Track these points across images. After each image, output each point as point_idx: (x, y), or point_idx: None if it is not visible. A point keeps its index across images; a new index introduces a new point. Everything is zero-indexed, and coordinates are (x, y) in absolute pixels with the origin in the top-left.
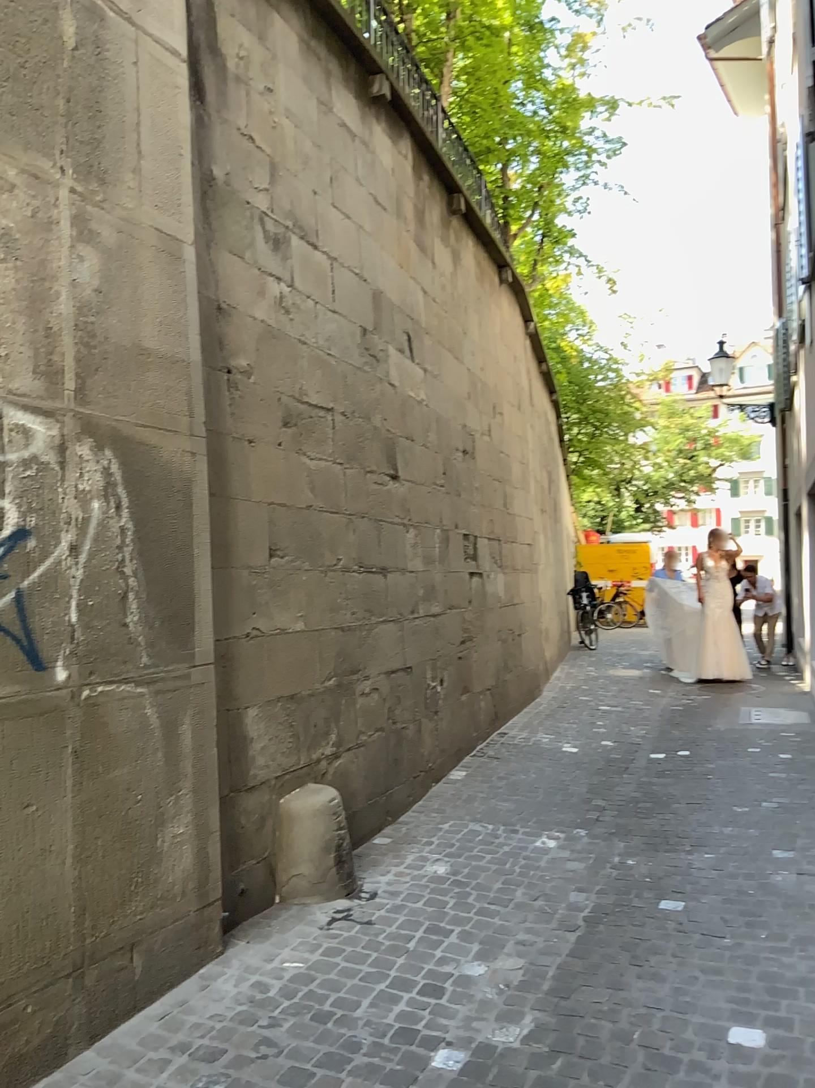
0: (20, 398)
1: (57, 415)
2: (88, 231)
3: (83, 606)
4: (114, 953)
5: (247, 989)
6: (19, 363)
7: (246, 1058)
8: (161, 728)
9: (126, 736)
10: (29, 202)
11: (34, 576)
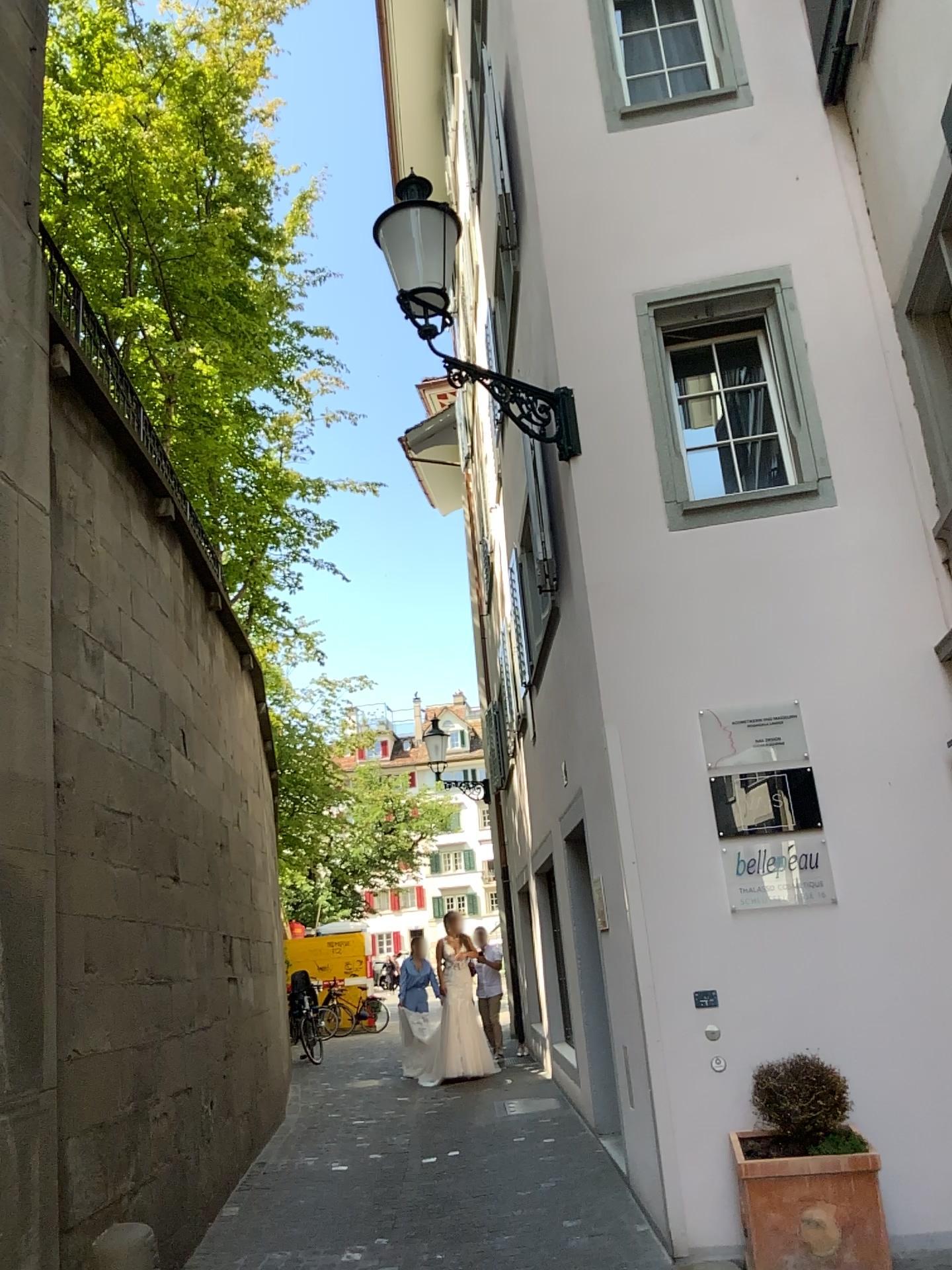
0: None
1: None
2: None
3: None
4: None
5: None
6: None
7: None
8: (18, 1159)
9: None
10: None
11: None
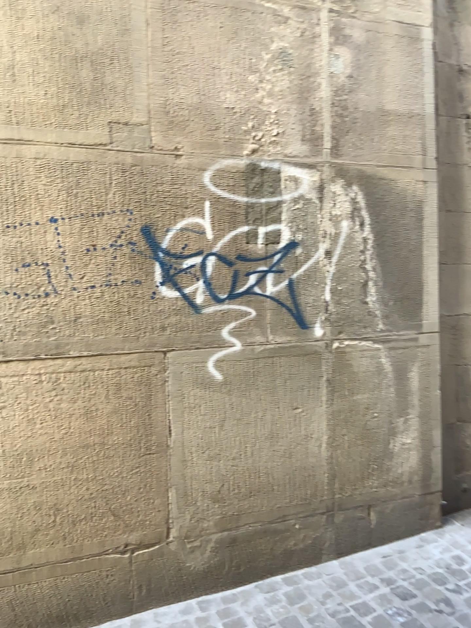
0: (292, 158)
1: (315, 166)
2: (339, 36)
3: (333, 290)
4: (354, 508)
5: (447, 558)
6: (291, 136)
7: (426, 607)
8: (392, 372)
9: (365, 375)
10: (296, 27)
11: (301, 270)
